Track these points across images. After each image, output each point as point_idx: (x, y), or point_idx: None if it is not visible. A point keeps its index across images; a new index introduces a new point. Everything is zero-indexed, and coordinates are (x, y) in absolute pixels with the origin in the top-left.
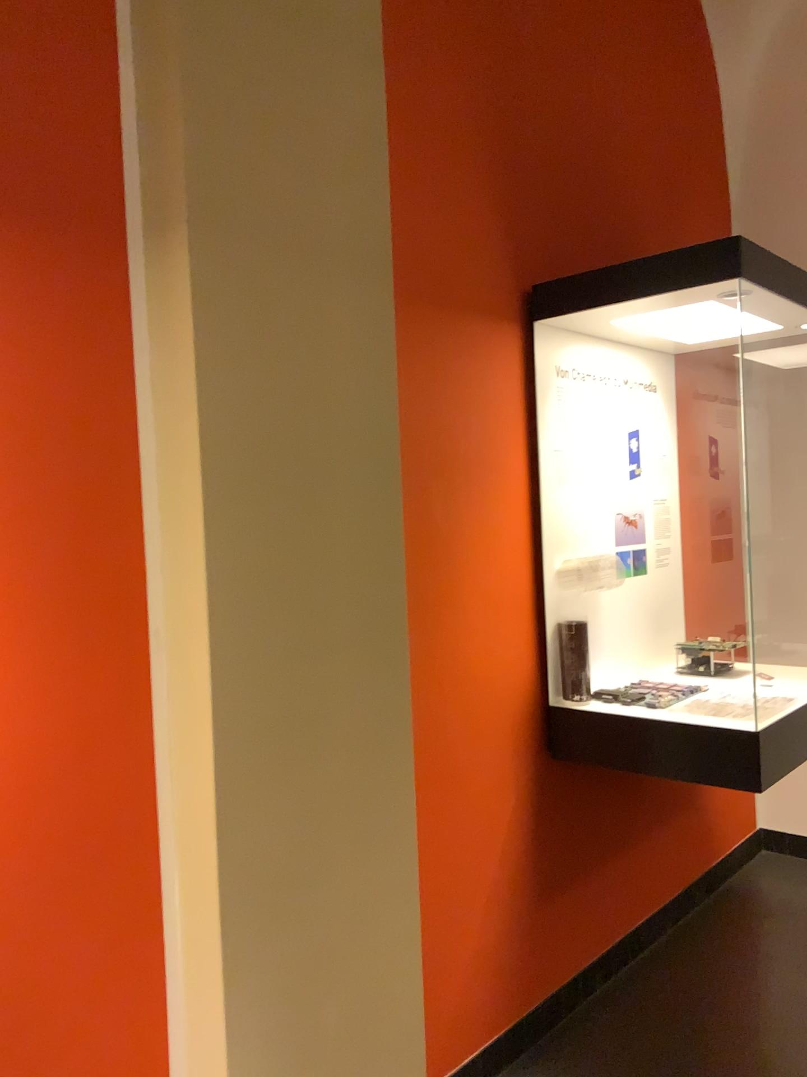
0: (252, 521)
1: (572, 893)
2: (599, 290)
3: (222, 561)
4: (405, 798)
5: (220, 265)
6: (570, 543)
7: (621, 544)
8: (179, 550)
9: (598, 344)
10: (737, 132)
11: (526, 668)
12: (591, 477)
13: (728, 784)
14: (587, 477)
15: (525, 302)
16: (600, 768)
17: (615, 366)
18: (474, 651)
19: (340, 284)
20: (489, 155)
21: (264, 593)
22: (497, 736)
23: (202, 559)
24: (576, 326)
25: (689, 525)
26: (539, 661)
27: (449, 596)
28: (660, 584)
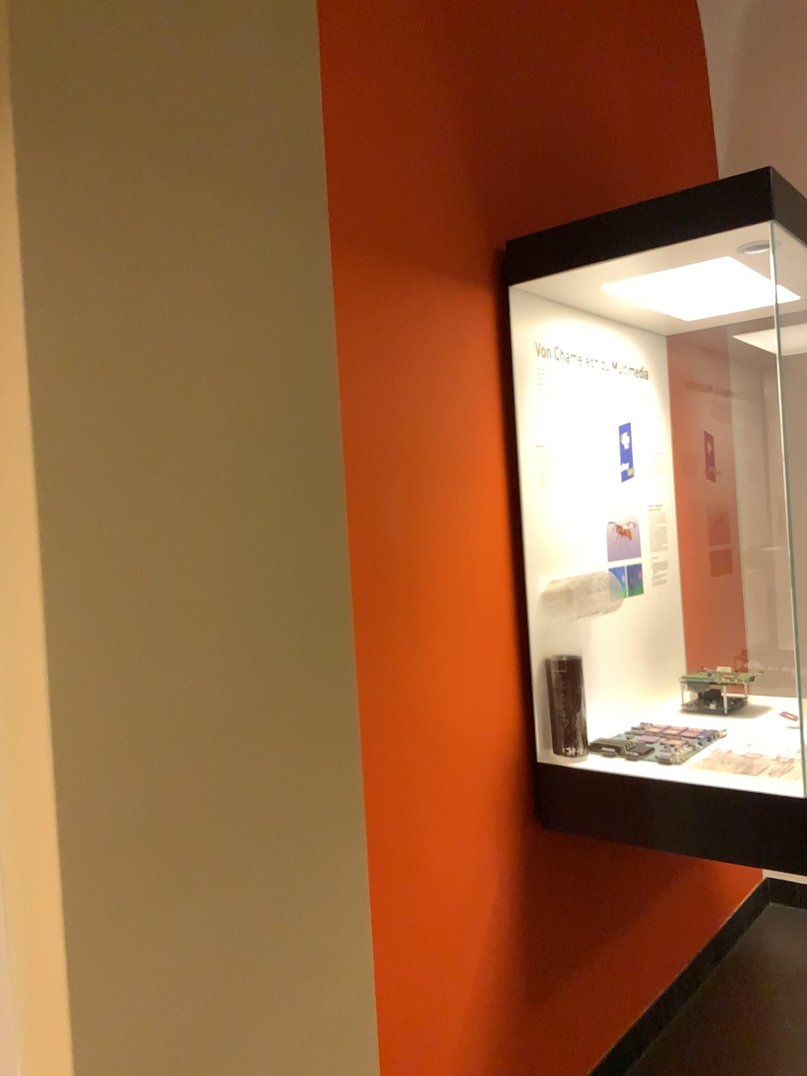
0: (121, 543)
1: (568, 991)
2: (589, 245)
3: (72, 606)
4: (356, 917)
5: (64, 167)
6: (557, 559)
7: (615, 558)
8: (10, 589)
9: (584, 318)
10: (724, 89)
11: (508, 718)
12: (578, 479)
13: (769, 864)
14: (574, 480)
15: (496, 262)
16: (603, 841)
17: (603, 346)
18: (443, 702)
19: (252, 213)
20: (449, 78)
21: (140, 648)
22: (474, 808)
23: (41, 603)
24: (559, 294)
25: (689, 534)
26: (524, 708)
27: (411, 633)
28: (657, 605)
